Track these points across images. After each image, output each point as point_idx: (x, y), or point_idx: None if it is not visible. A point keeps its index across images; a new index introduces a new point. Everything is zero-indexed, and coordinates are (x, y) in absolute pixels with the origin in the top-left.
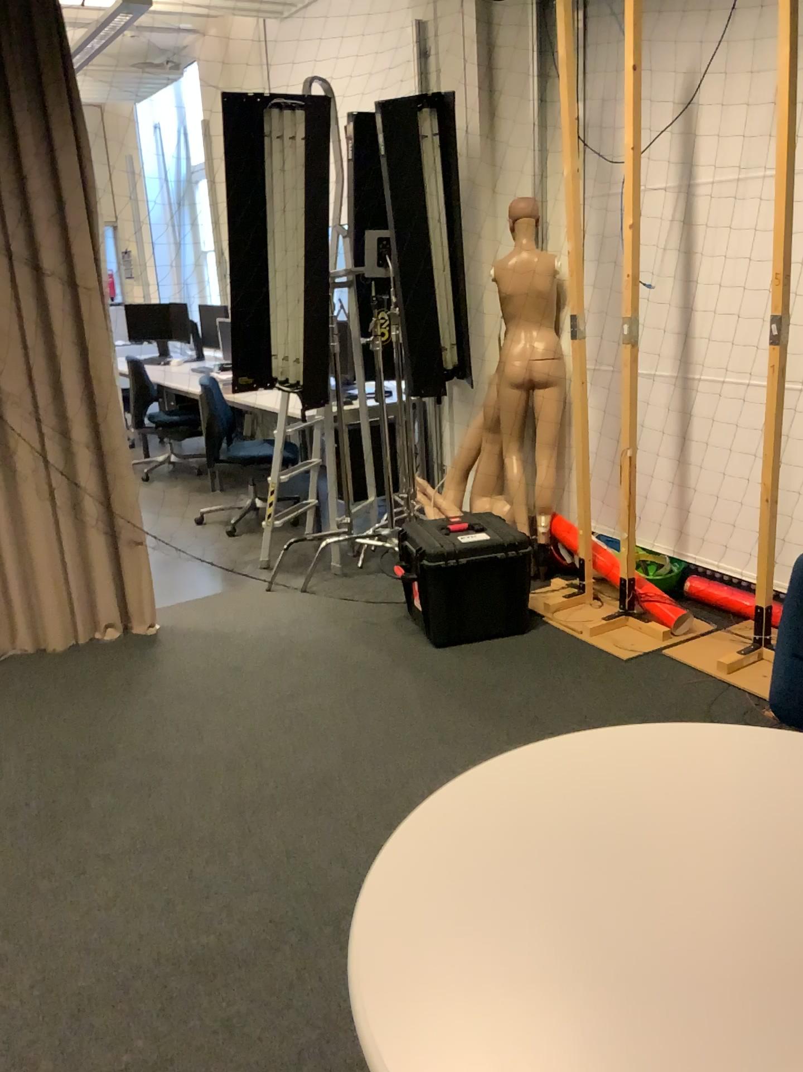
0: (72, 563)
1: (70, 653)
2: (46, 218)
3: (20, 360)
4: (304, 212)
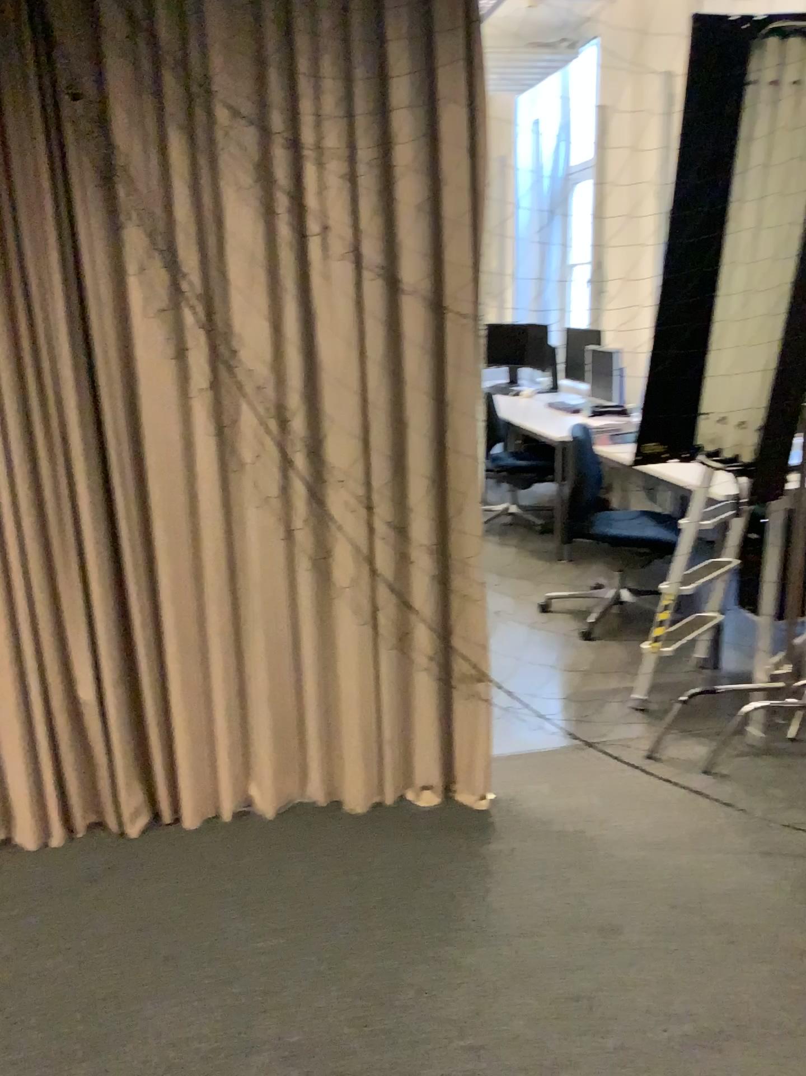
0: (389, 698)
1: (371, 822)
2: (413, 208)
3: (355, 411)
4: (793, 203)
